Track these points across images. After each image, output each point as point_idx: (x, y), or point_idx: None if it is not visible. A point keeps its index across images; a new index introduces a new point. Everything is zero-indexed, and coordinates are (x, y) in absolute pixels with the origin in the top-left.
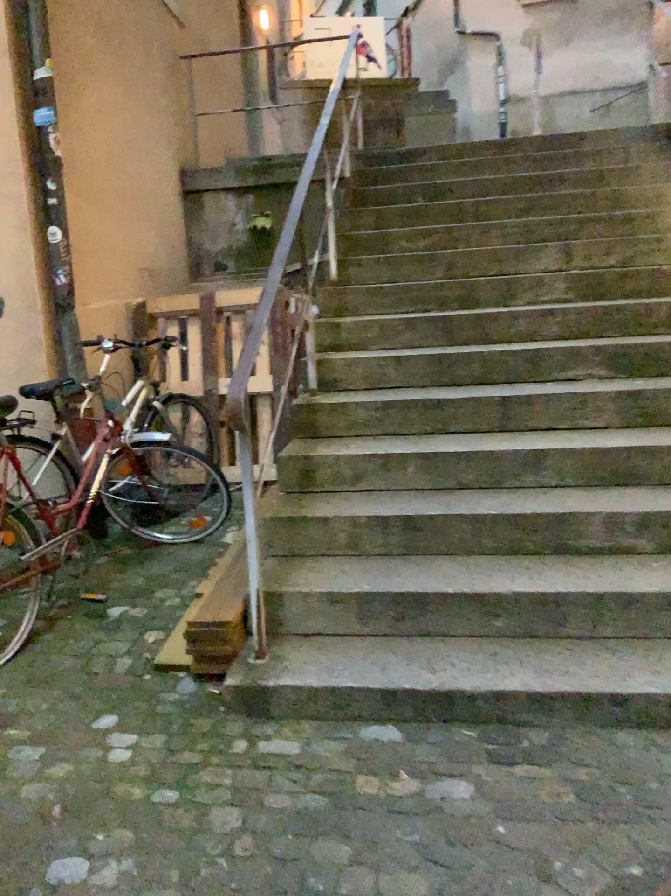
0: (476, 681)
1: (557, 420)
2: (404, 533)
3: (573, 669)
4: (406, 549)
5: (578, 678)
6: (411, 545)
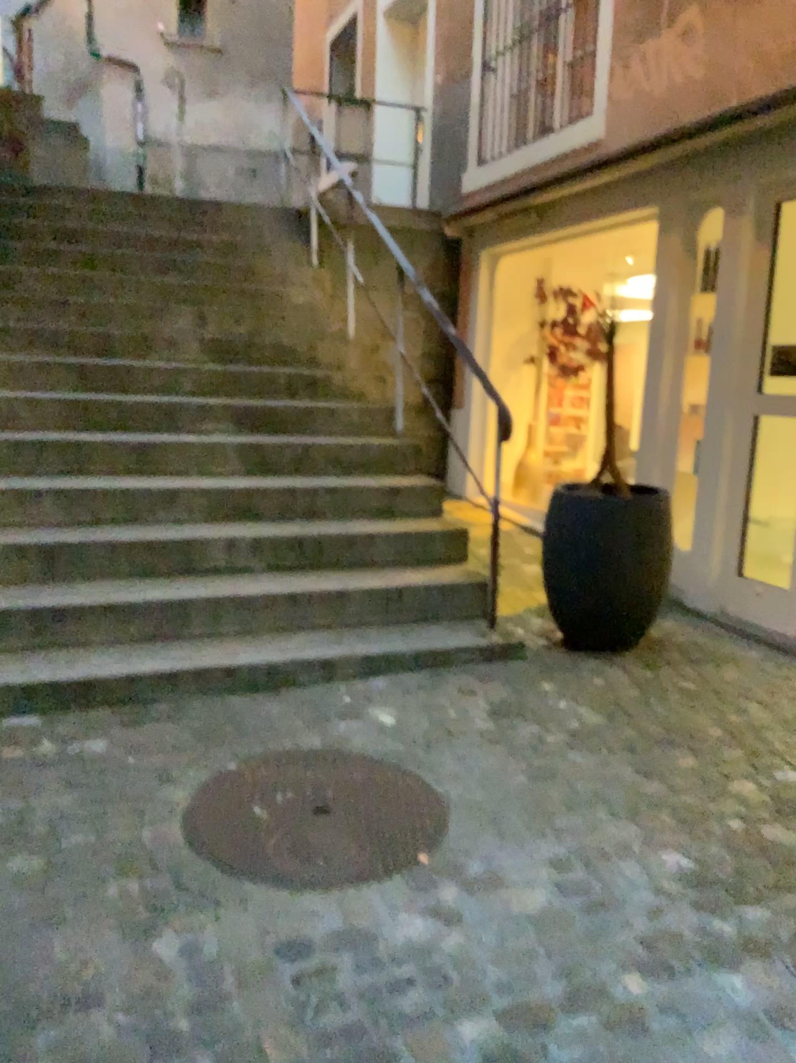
0: (113, 670)
1: (189, 464)
2: (43, 559)
3: (195, 653)
4: (45, 573)
5: (199, 659)
6: (50, 570)
